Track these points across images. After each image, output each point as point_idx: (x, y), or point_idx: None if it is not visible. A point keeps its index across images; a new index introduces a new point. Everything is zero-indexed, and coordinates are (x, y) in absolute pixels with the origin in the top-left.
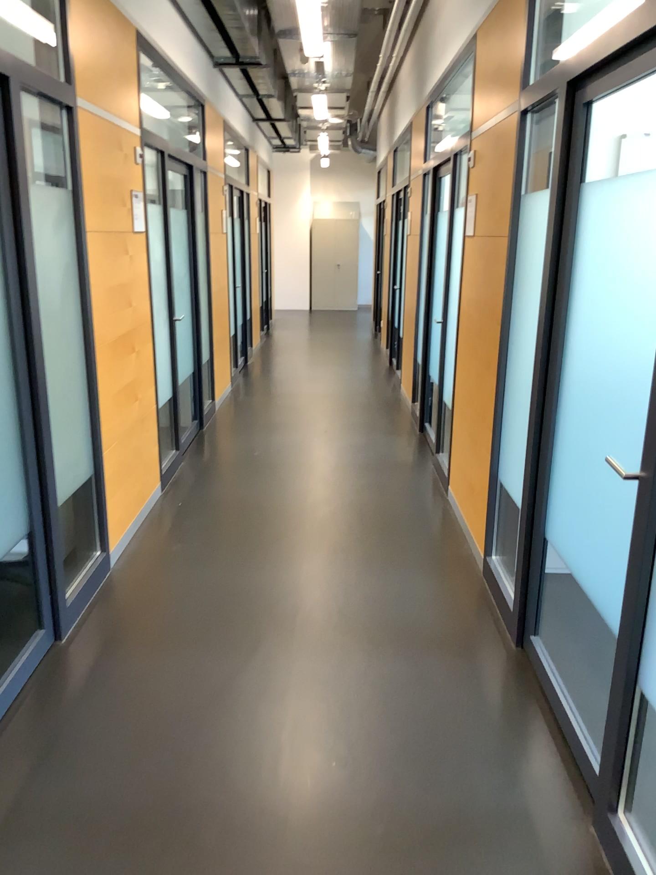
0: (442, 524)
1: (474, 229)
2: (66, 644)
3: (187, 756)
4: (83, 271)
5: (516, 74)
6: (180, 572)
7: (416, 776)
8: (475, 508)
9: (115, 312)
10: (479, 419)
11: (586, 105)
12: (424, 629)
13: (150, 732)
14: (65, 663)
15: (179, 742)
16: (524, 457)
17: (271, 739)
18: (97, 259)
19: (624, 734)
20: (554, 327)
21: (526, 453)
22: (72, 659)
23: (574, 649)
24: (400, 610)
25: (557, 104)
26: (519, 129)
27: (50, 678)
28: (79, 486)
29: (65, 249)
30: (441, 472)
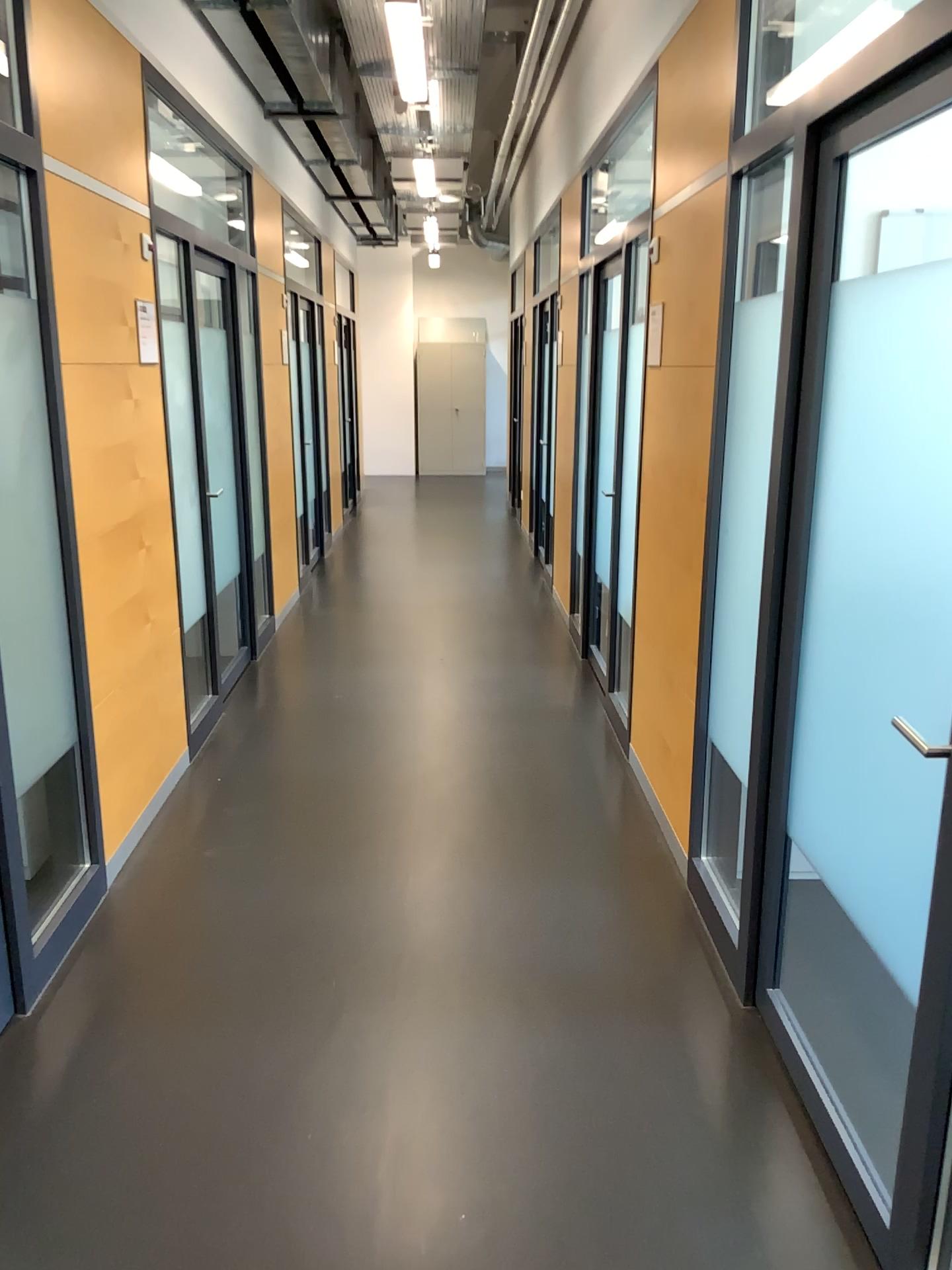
0: (621, 803)
1: (662, 355)
2: (32, 1020)
3: (223, 1213)
4: (56, 426)
5: (723, 118)
6: (218, 892)
7: (595, 1235)
8: (671, 782)
9: (111, 488)
10: (676, 645)
11: (840, 160)
12: (599, 978)
13: (163, 1172)
14: (28, 1052)
15: (209, 1187)
16: (751, 709)
17: (359, 1177)
18: (81, 406)
19: (936, 1173)
20: (796, 507)
21: (756, 703)
22: (39, 1044)
23: (834, 1005)
24: (561, 946)
25: (793, 159)
26: (731, 203)
27: (2, 1080)
28: (53, 763)
29: (27, 392)
30: (617, 722)
